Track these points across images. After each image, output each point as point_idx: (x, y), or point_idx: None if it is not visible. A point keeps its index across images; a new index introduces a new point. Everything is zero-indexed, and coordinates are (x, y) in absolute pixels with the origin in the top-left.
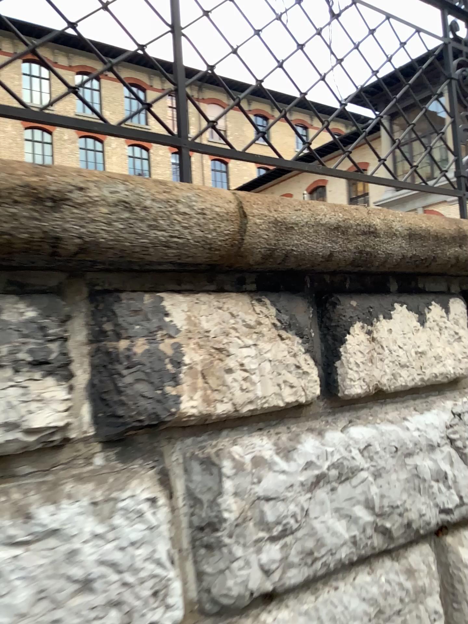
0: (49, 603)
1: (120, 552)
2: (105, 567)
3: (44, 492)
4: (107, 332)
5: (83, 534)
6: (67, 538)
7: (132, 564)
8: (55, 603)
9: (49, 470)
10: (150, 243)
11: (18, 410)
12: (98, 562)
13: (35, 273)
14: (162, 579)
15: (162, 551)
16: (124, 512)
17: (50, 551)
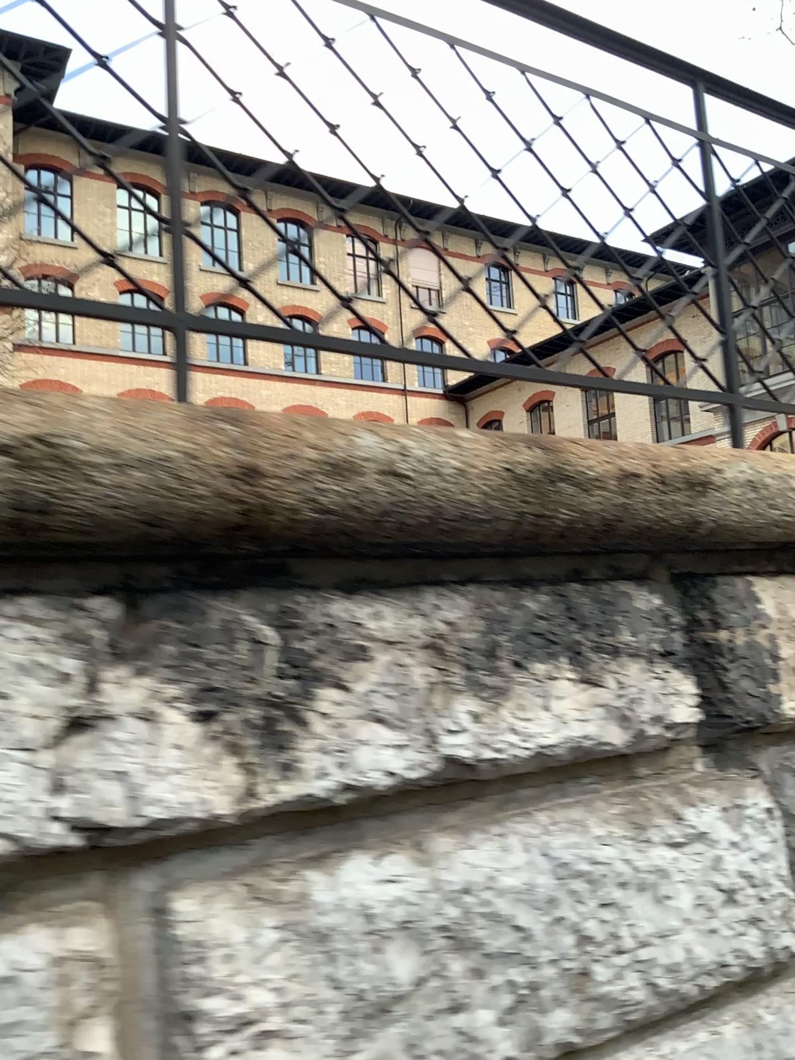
0: (703, 913)
1: (750, 866)
2: (741, 881)
3: (674, 796)
4: (704, 623)
5: (720, 842)
6: (708, 845)
7: (761, 881)
8: (707, 914)
9: (664, 774)
10: (762, 525)
11: (660, 705)
12: (735, 875)
13: (630, 557)
14: (785, 902)
15: (783, 870)
16: (749, 822)
17: (697, 857)
